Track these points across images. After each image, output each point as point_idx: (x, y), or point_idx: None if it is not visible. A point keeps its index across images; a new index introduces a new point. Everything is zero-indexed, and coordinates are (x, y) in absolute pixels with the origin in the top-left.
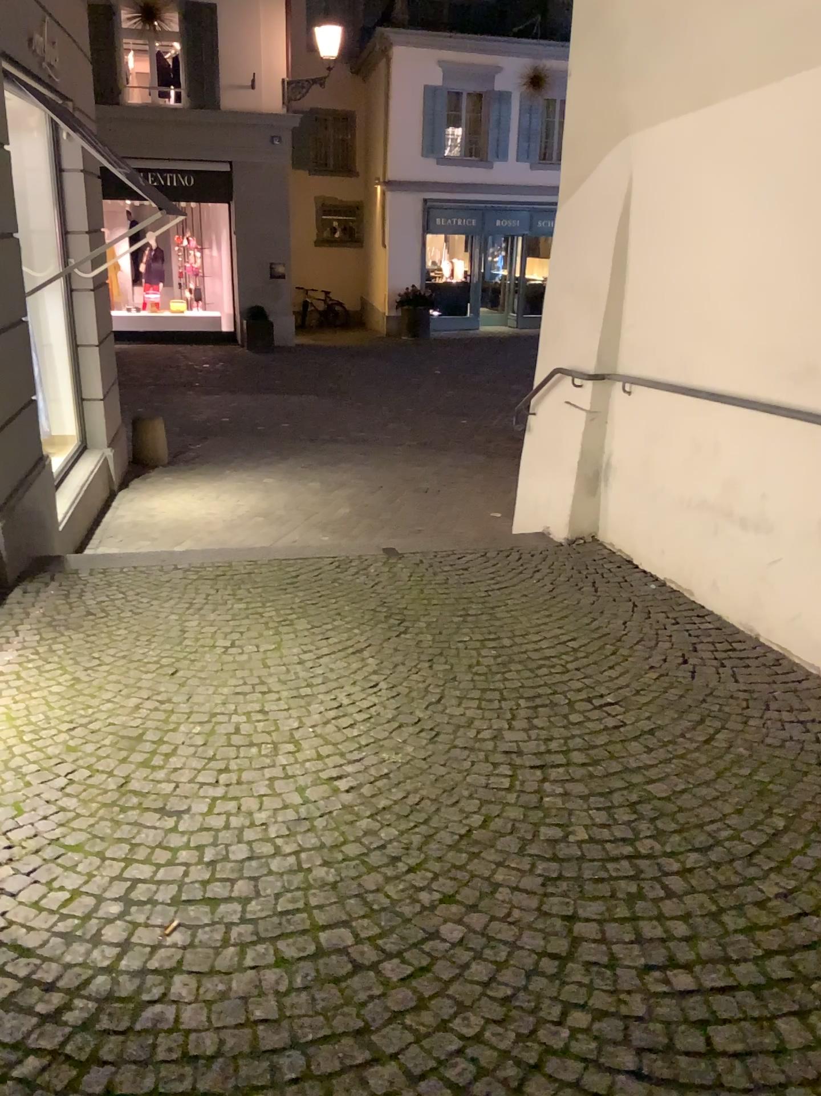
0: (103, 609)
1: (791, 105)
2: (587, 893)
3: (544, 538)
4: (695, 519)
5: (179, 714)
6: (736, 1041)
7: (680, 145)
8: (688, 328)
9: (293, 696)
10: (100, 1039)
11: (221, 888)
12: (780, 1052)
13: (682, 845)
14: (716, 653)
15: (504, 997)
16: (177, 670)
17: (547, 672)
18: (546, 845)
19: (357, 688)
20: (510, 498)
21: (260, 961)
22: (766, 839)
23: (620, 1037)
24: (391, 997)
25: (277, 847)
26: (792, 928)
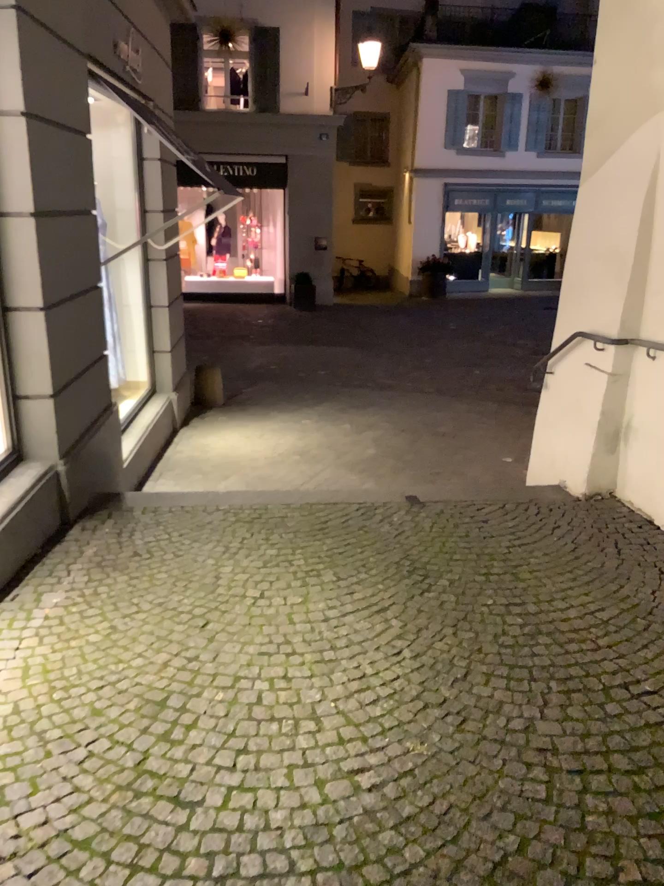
0: (148, 551)
1: None
2: None
3: (559, 492)
4: None
5: (205, 678)
6: None
7: None
8: None
9: (318, 660)
10: None
11: None
12: None
13: None
14: None
15: None
16: (208, 623)
17: (575, 648)
18: None
19: (381, 654)
20: (526, 451)
21: None
22: None
23: None
24: None
25: (291, 864)
26: None
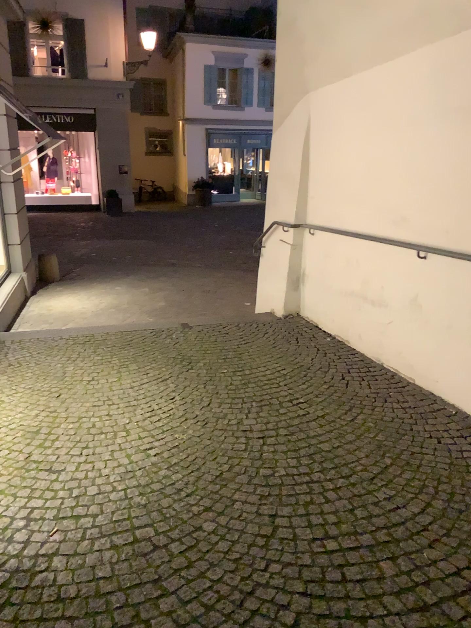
0: (18, 362)
1: (388, 78)
2: (283, 502)
3: (270, 315)
4: (349, 302)
5: (61, 418)
6: (357, 573)
7: (334, 98)
8: (342, 197)
9: (126, 405)
10: (11, 592)
11: (81, 510)
12: (380, 578)
13: (335, 475)
14: (360, 373)
15: (235, 558)
16: (61, 394)
17: (268, 387)
18: (262, 478)
19: (162, 400)
20: (253, 294)
21: (101, 547)
22: (380, 470)
23: (296, 575)
24: (173, 561)
25: (114, 486)
26: (391, 515)
